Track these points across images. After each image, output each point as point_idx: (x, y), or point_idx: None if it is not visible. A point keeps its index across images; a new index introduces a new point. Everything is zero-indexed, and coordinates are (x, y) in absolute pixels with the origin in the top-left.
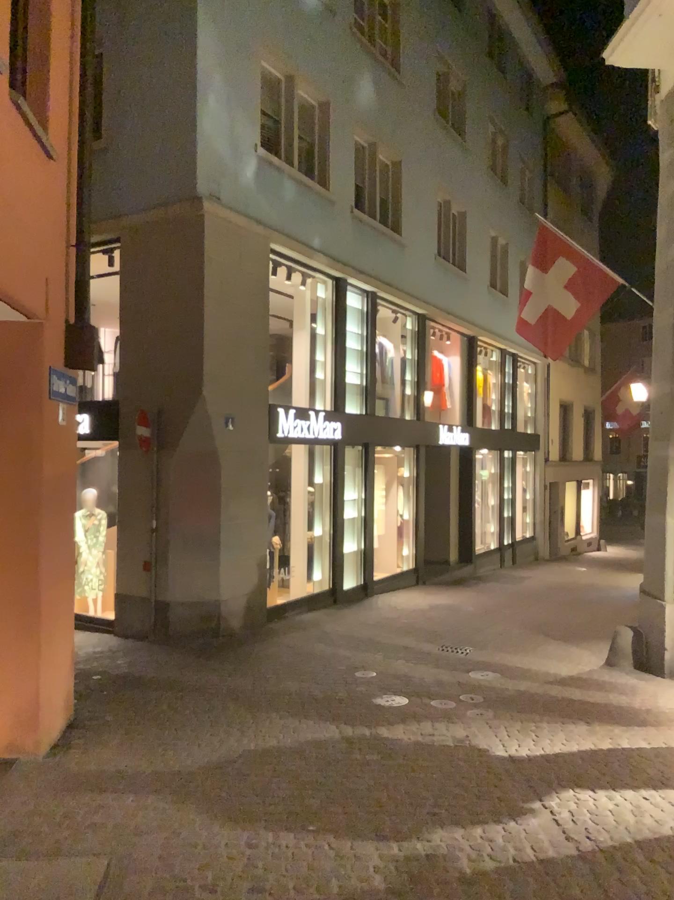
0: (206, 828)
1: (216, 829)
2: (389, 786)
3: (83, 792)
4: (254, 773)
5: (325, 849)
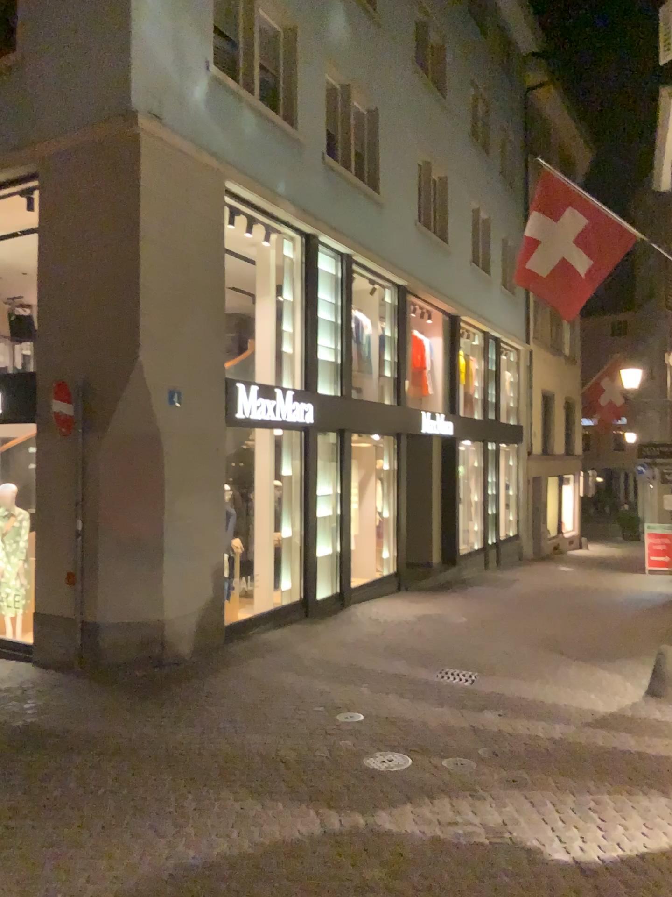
0: None
1: None
2: None
3: None
4: None
5: None
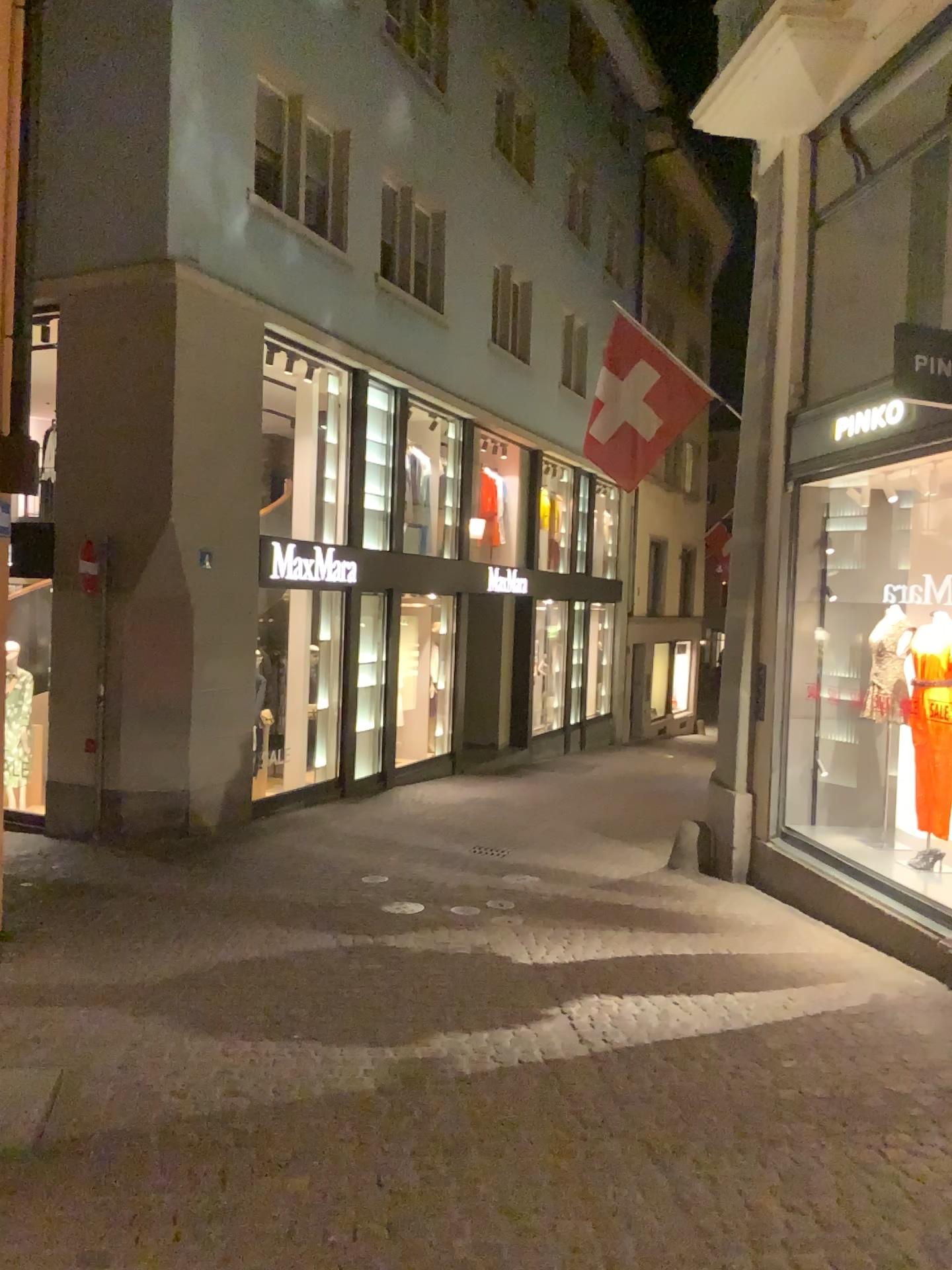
0: (172, 1039)
1: (185, 1039)
2: (389, 995)
3: (24, 1005)
4: (231, 984)
5: (309, 1055)
